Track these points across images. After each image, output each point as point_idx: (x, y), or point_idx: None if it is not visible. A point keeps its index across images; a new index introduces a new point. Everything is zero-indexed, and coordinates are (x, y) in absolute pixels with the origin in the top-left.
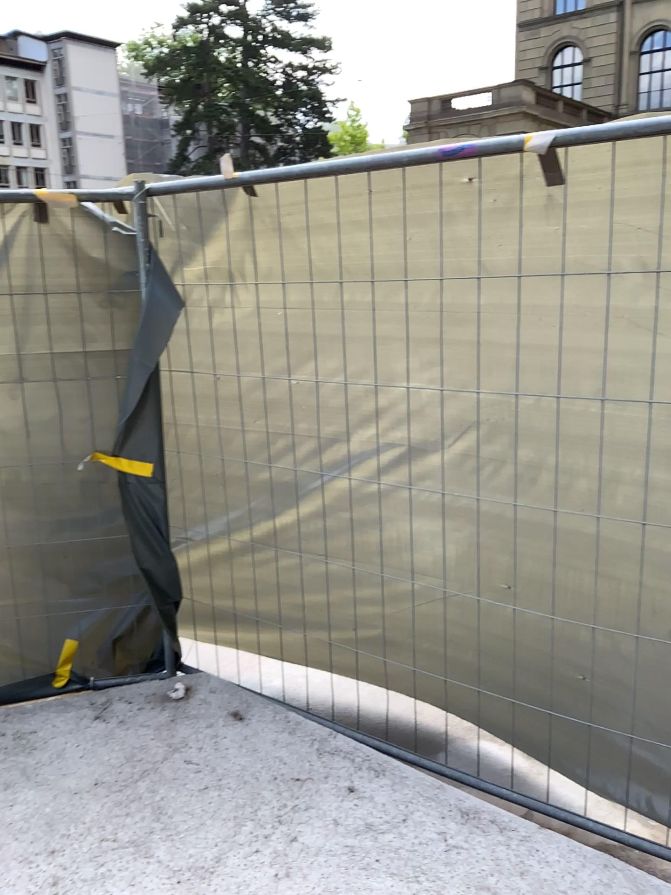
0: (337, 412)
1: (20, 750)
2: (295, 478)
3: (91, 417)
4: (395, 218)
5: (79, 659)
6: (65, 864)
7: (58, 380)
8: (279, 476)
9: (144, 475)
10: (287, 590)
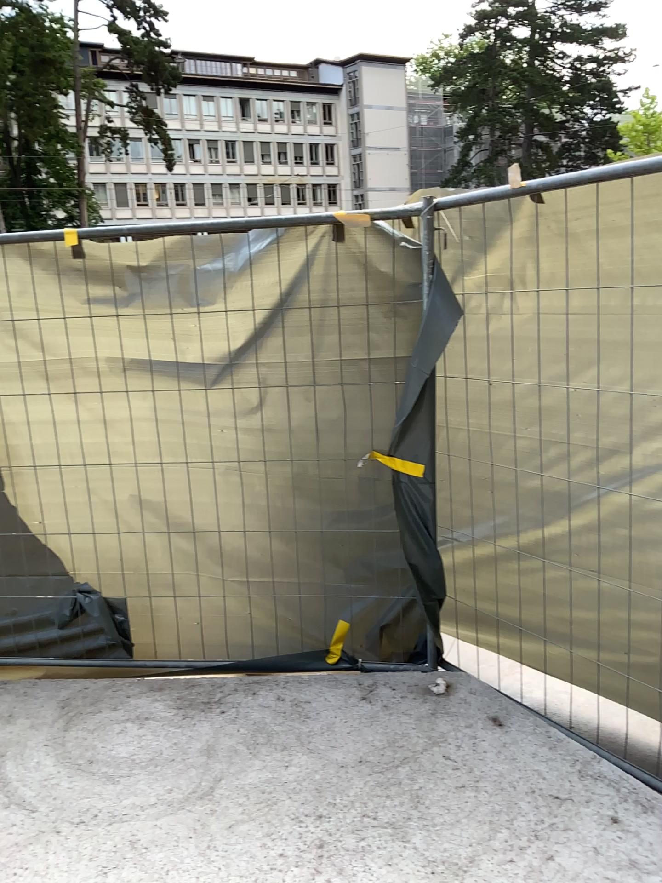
0: (619, 423)
1: (297, 717)
2: (569, 488)
3: (372, 418)
4: None
5: (350, 642)
6: (331, 829)
7: (345, 383)
8: (551, 485)
9: (418, 475)
10: (555, 602)
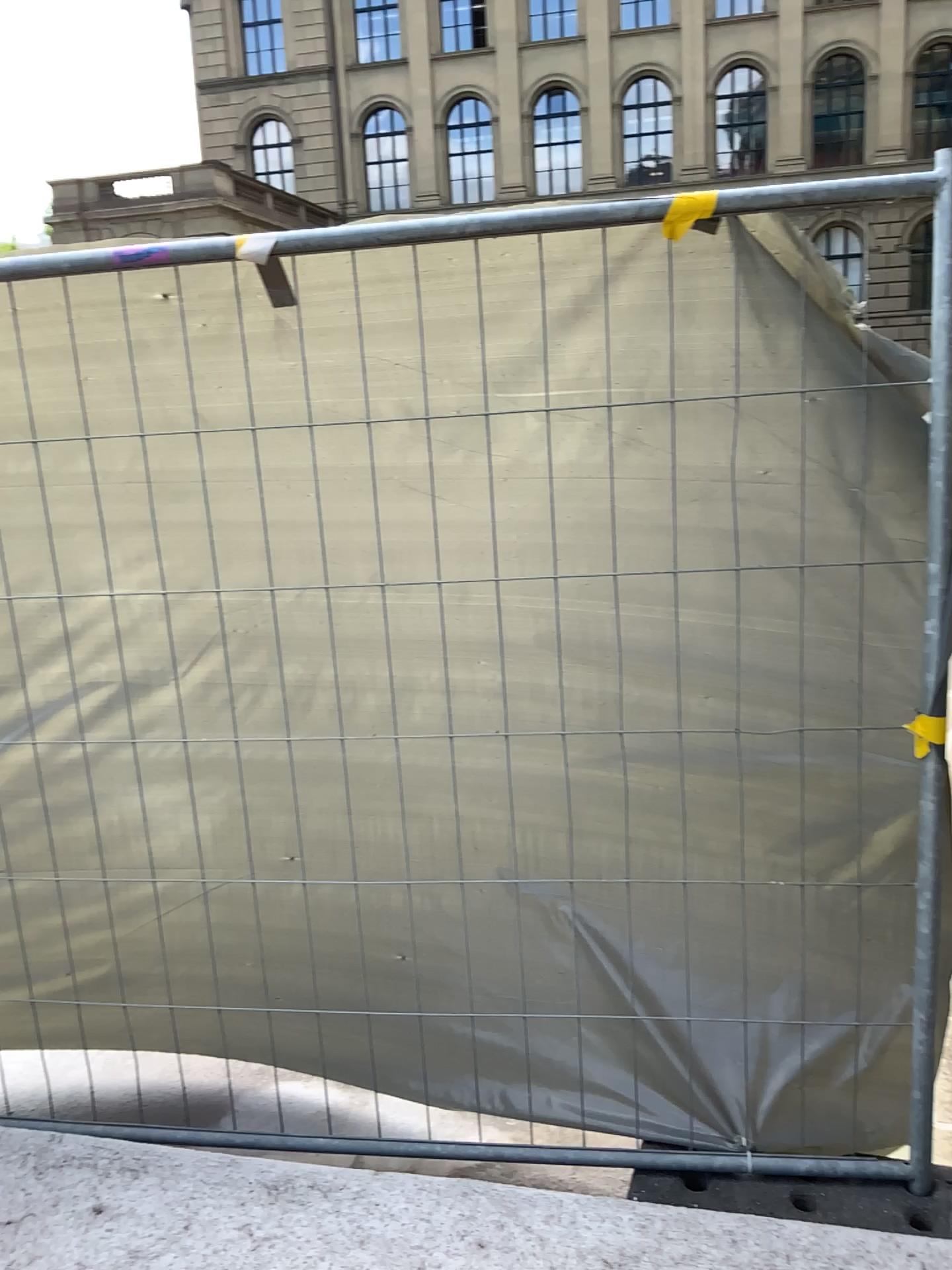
0: None
1: None
2: None
3: None
4: (53, 350)
5: None
6: None
7: None
8: None
9: None
10: None
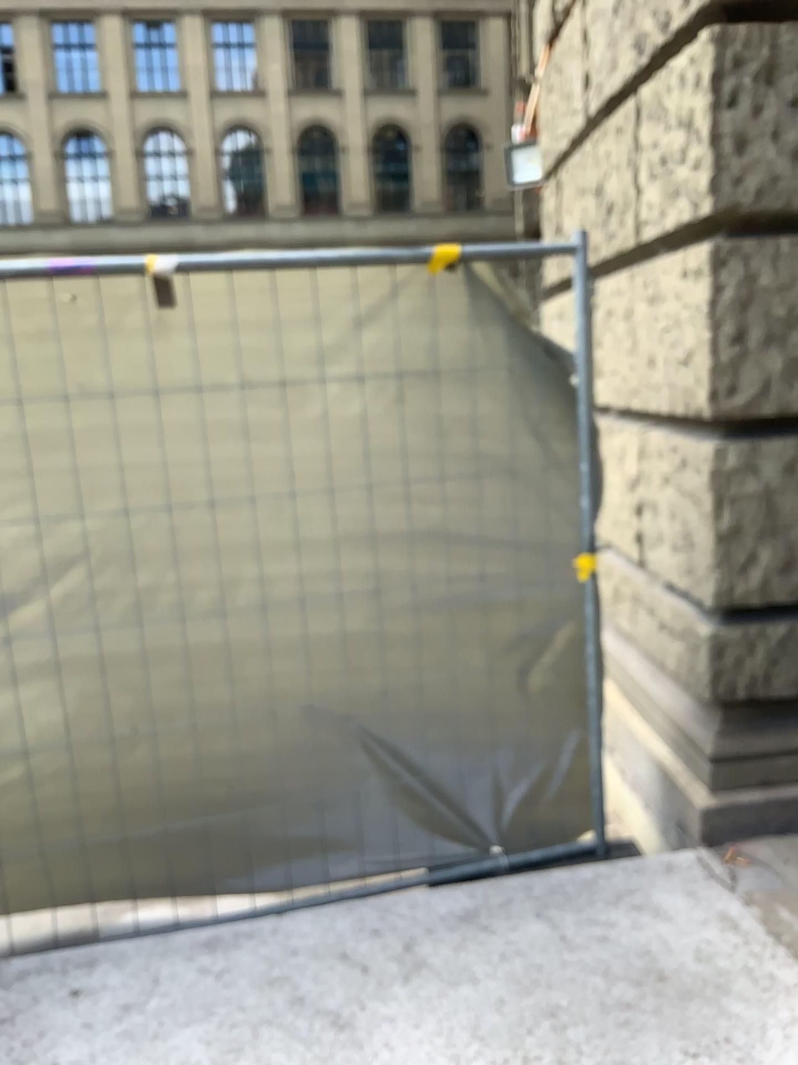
0: None
1: None
2: None
3: None
4: None
5: None
6: None
7: None
8: None
9: None
10: None
